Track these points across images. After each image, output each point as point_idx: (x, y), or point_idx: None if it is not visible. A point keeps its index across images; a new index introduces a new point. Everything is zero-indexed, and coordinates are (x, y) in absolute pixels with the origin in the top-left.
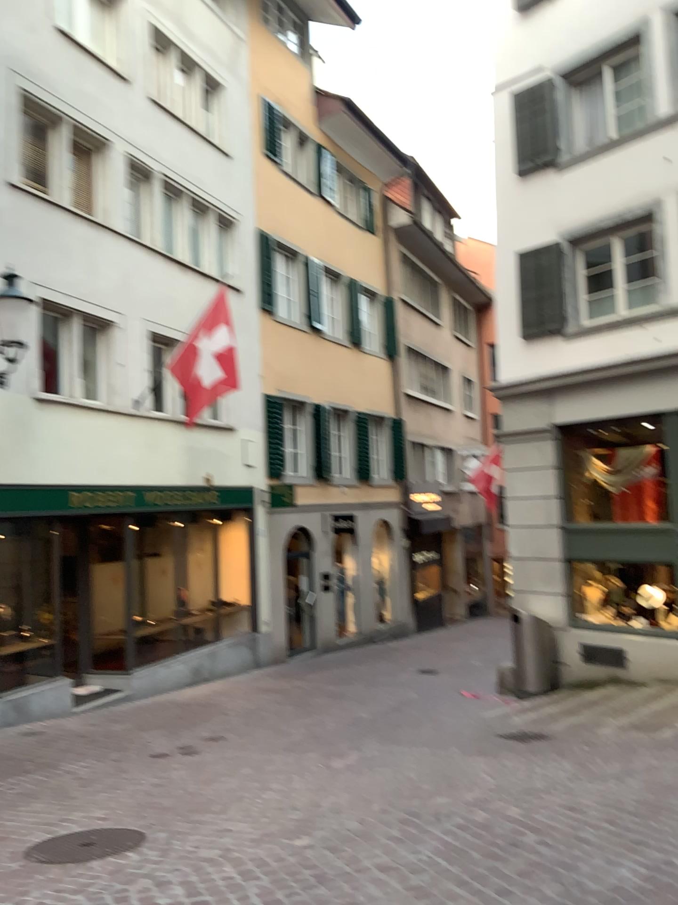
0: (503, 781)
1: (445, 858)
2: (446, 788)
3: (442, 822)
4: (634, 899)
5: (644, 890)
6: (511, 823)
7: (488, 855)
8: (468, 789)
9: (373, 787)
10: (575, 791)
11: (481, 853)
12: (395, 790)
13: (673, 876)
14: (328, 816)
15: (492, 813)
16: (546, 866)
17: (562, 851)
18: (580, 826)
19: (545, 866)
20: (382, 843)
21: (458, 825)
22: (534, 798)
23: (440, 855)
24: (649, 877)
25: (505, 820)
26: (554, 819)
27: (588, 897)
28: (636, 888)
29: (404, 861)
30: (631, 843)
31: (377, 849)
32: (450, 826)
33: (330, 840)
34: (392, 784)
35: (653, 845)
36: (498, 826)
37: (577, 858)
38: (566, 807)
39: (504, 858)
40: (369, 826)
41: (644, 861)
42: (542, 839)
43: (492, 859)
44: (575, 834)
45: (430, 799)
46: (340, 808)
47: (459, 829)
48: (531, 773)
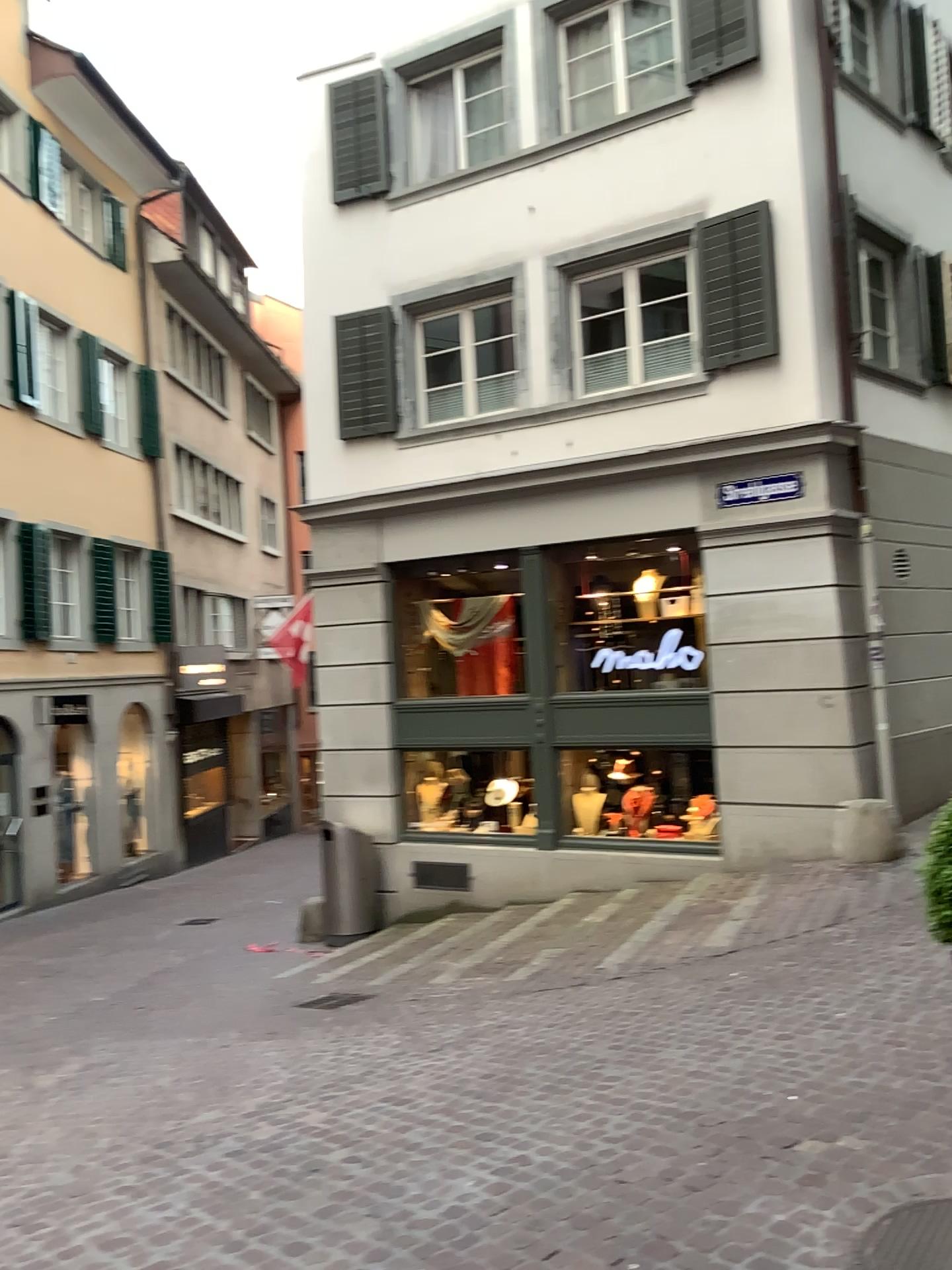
0: (301, 1075)
1: (208, 1208)
2: (214, 1099)
3: (206, 1152)
4: (477, 1220)
5: (490, 1205)
6: (310, 1137)
7: (275, 1191)
8: (248, 1095)
9: (98, 1113)
10: (402, 1075)
11: (263, 1190)
12: (134, 1113)
13: (527, 1178)
14: (19, 1172)
15: (282, 1126)
16: (358, 1194)
17: (381, 1167)
18: (406, 1126)
19: (356, 1194)
20: (108, 1201)
21: (230, 1153)
22: (343, 1095)
23: (201, 1204)
24: (498, 1185)
25: (300, 1135)
26: (371, 1121)
27: (416, 1229)
28: (480, 1203)
29: (144, 1224)
30: (475, 1139)
31: (99, 1213)
32: (218, 1156)
33: (19, 1212)
34: (128, 1105)
35: (503, 1138)
36: (291, 1145)
37: (402, 1173)
38: (388, 1100)
39: (298, 1191)
40: (88, 1178)
41: (491, 1162)
42: (353, 1153)
43: (280, 1197)
44: (399, 1140)
45: (189, 1120)
46: (40, 1156)
47: (231, 1159)
48: (341, 1057)
